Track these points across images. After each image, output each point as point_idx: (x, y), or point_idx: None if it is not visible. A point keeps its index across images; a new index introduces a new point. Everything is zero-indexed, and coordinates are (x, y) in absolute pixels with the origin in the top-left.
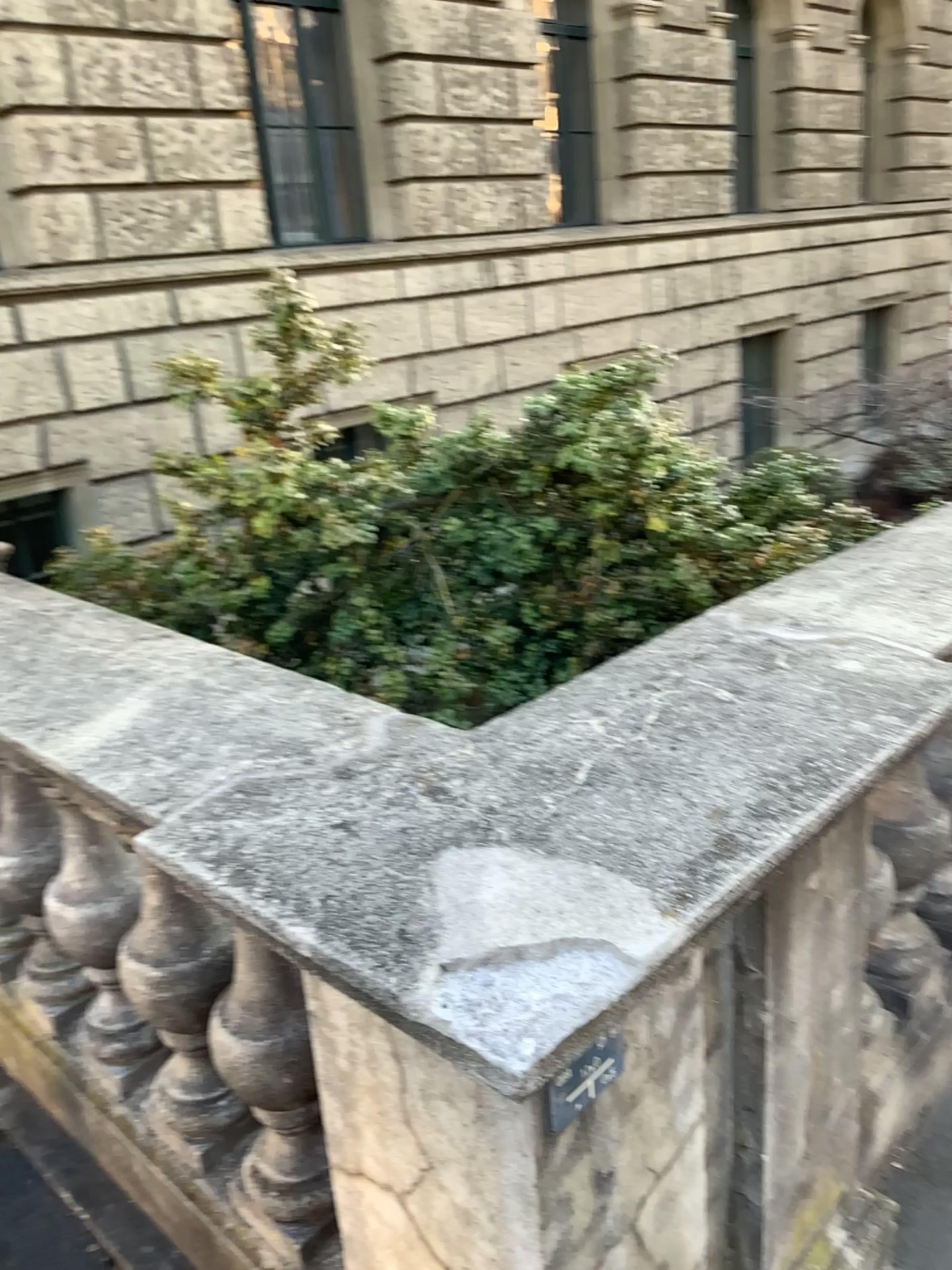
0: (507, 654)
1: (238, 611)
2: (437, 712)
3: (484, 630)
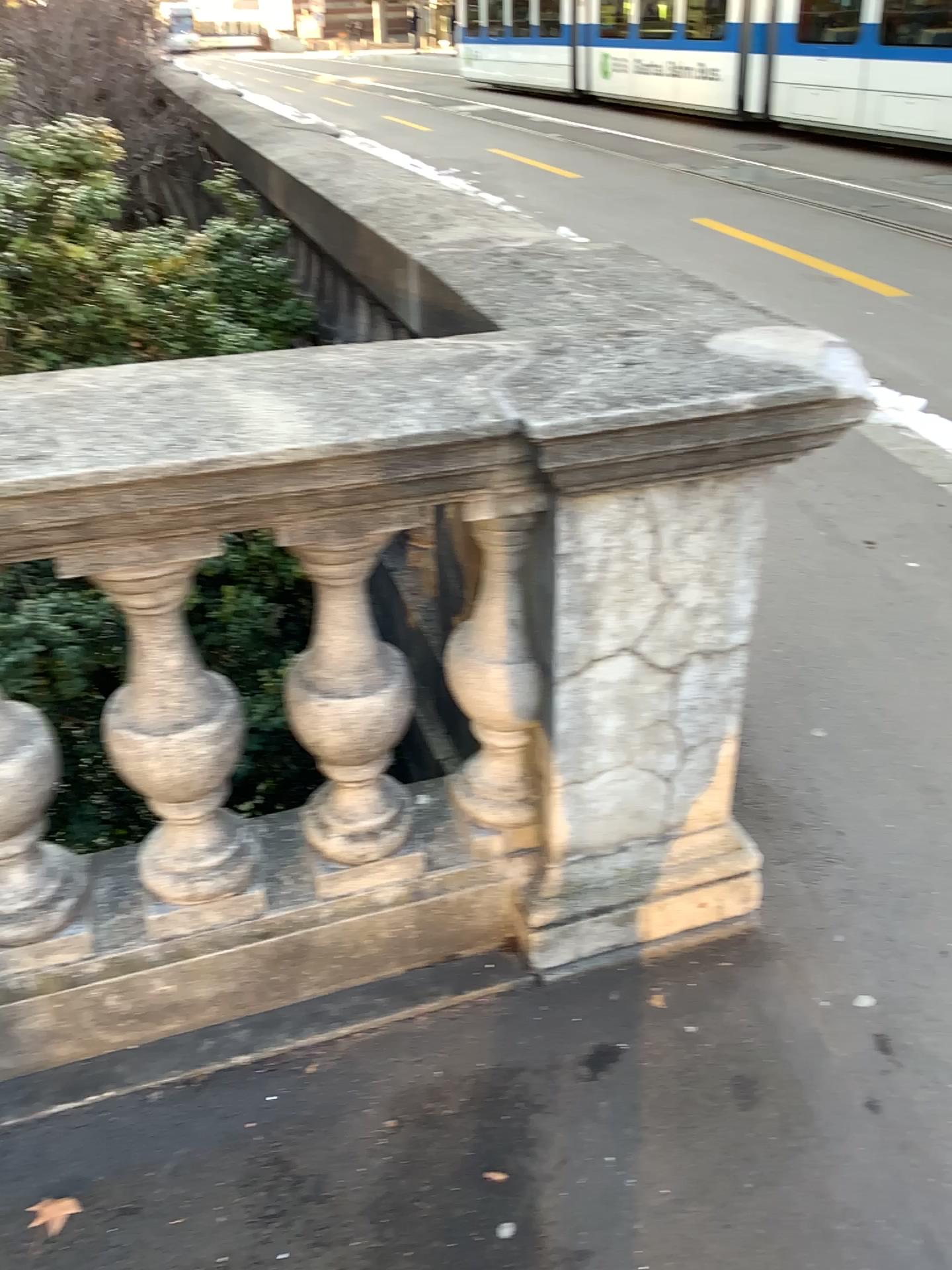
0: None
1: None
2: None
3: None
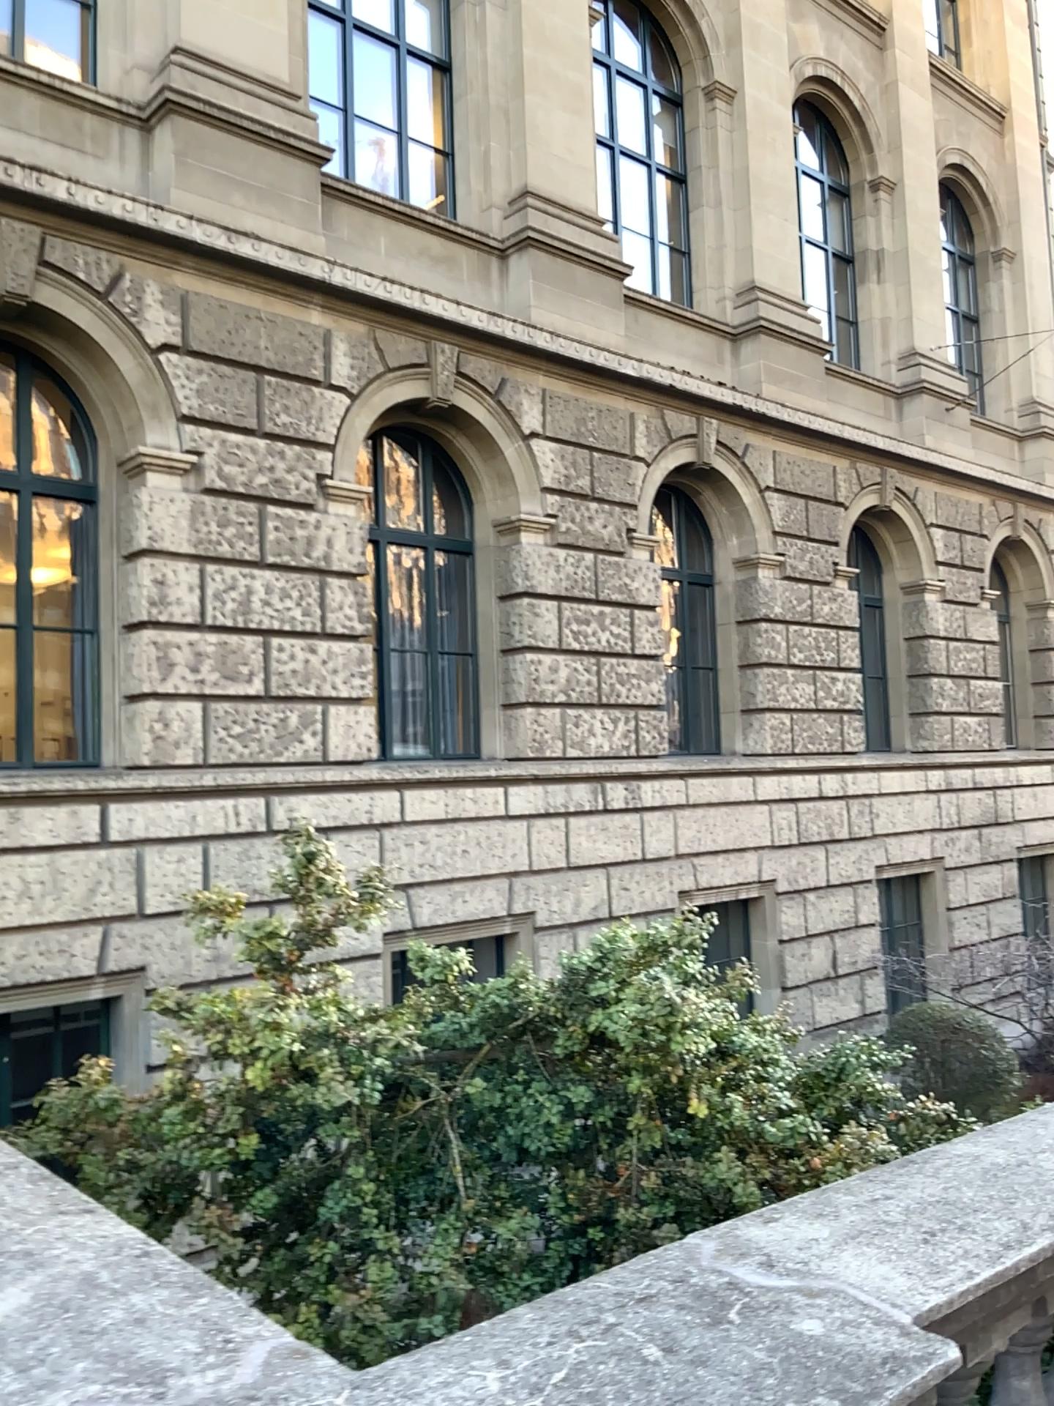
0: (531, 1250)
1: (231, 1170)
2: (436, 1320)
3: (506, 1218)
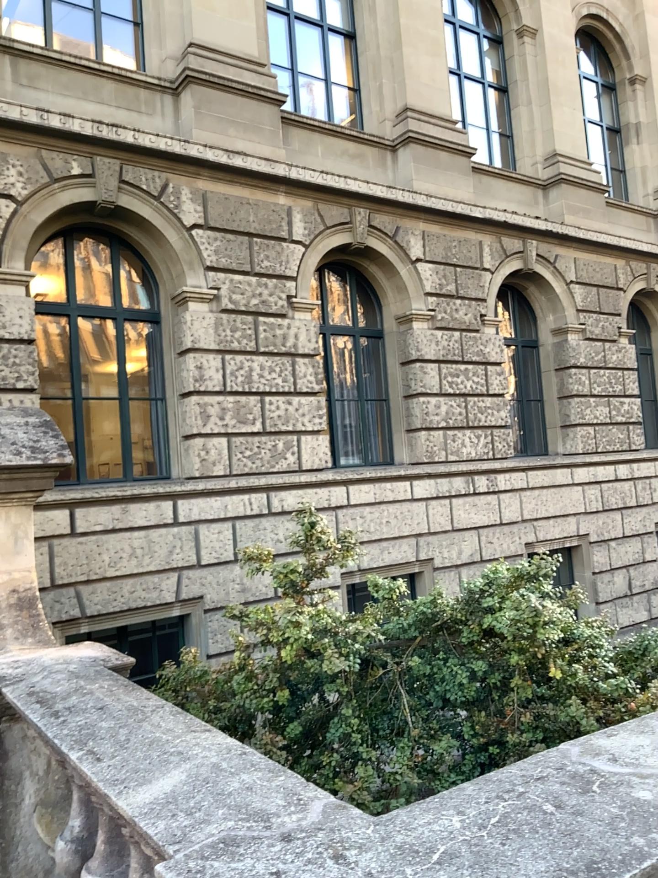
0: (455, 762)
1: (272, 713)
2: (401, 802)
3: (439, 742)
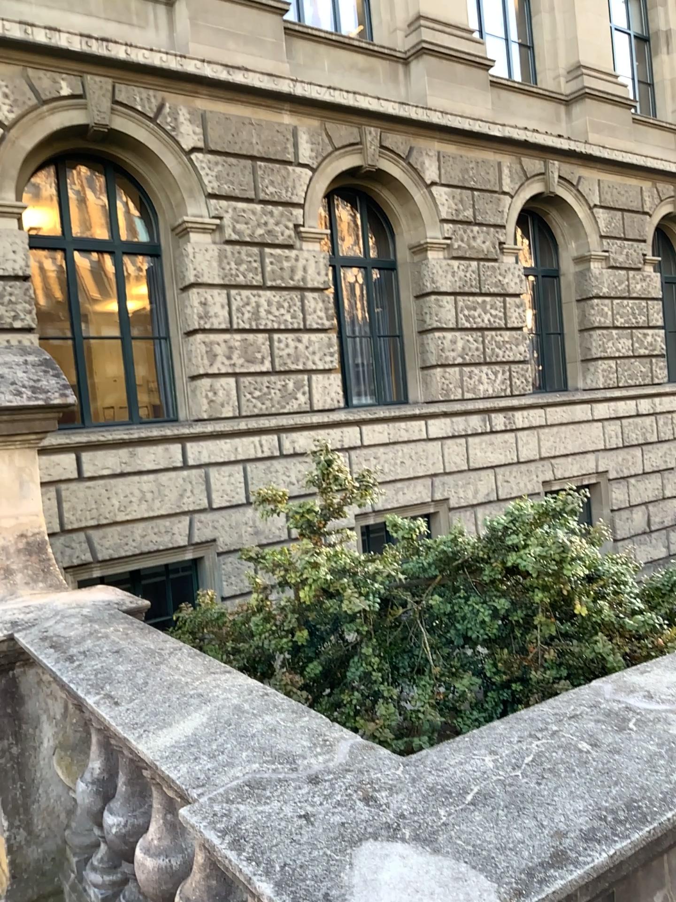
0: (474, 696)
1: (290, 652)
2: (420, 735)
3: (457, 677)
